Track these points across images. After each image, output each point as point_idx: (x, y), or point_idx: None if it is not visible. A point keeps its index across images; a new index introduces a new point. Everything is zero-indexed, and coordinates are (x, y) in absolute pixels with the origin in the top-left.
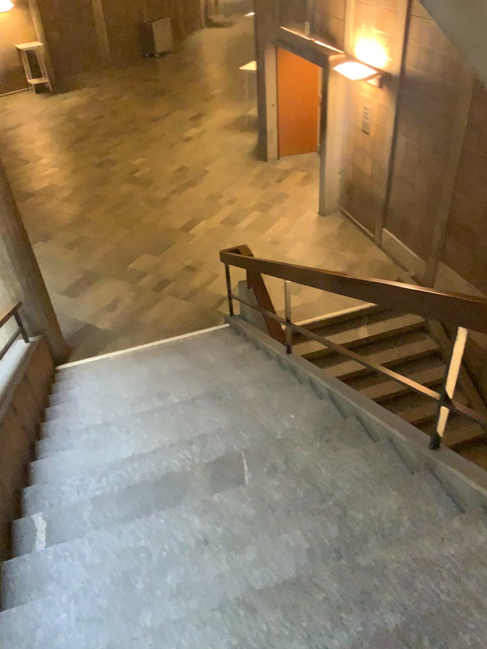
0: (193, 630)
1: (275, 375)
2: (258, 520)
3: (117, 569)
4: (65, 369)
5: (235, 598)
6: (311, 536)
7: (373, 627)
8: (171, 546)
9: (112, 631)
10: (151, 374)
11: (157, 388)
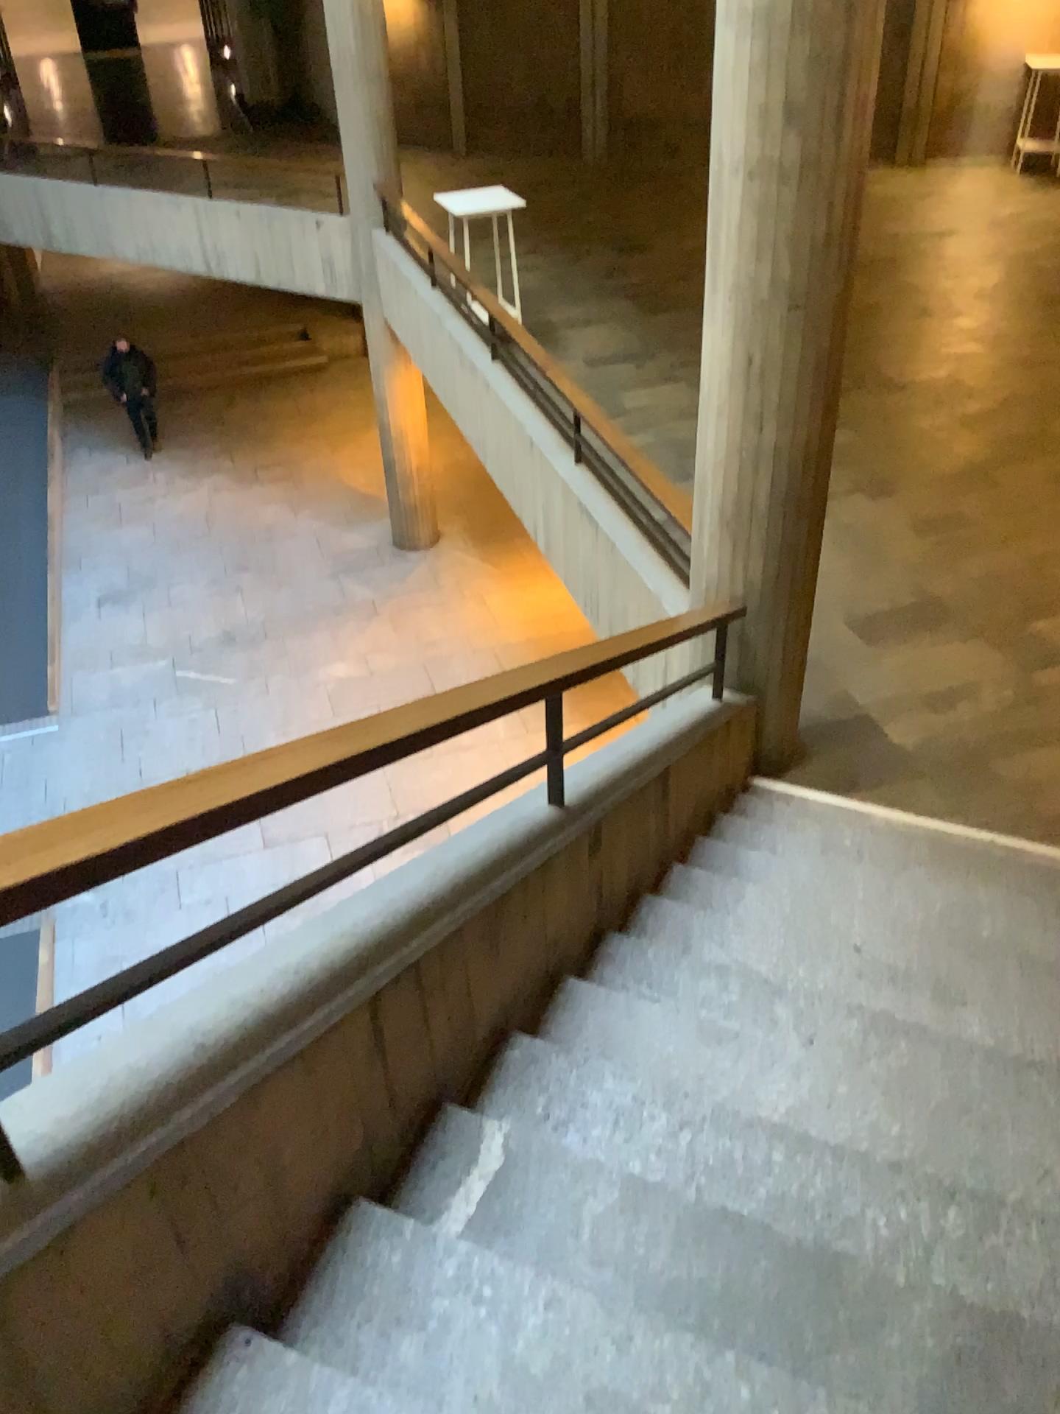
0: None
1: None
2: None
3: None
4: (771, 791)
5: None
6: None
7: None
8: None
9: None
10: (953, 913)
11: (950, 959)
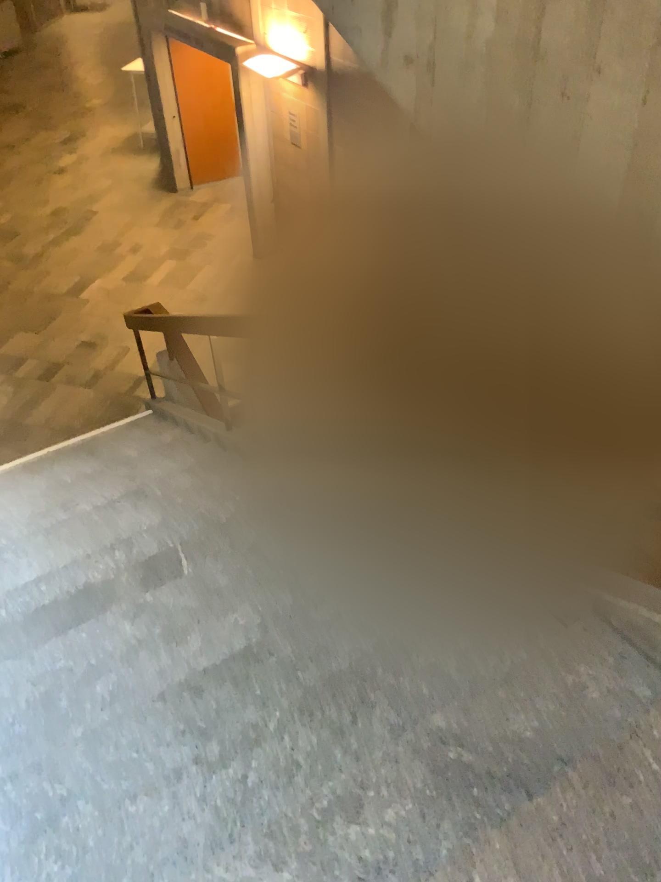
0: (133, 728)
1: (215, 458)
2: (202, 611)
3: (34, 697)
4: None
5: (179, 688)
6: (263, 612)
7: (331, 677)
8: (99, 660)
9: (36, 755)
10: (51, 485)
11: (62, 499)
